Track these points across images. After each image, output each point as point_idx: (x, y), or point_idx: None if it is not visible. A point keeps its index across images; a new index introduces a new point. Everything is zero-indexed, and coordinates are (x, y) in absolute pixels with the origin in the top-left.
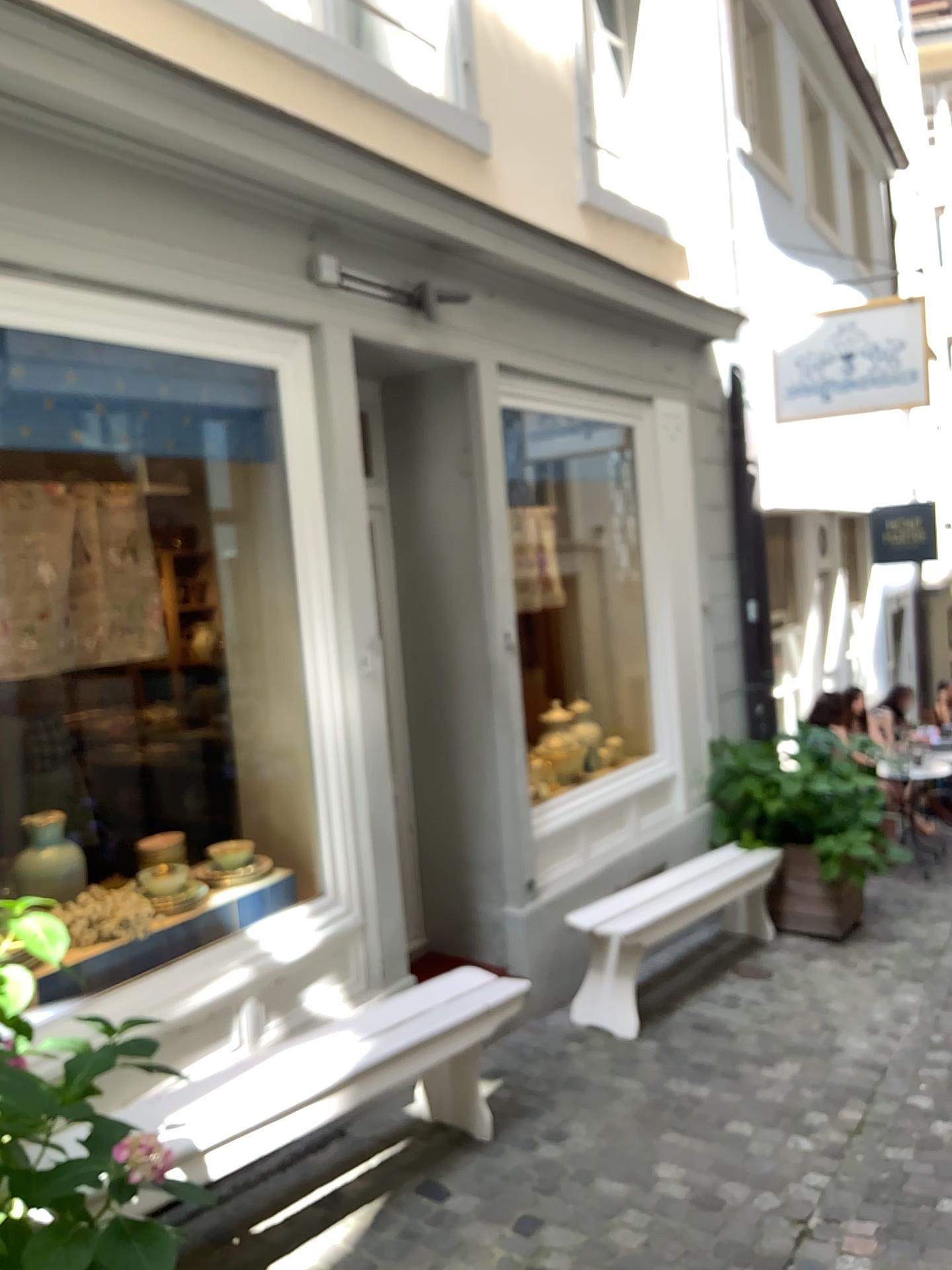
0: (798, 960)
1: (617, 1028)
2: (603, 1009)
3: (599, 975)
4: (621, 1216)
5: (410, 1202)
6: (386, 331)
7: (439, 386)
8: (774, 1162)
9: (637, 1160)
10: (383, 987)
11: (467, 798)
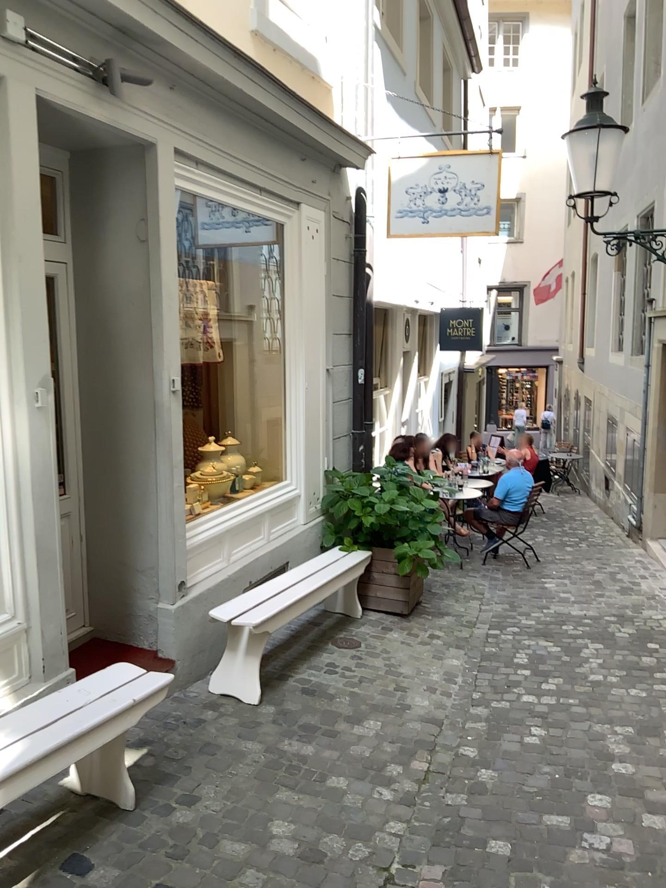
0: (380, 635)
1: (244, 698)
2: (234, 683)
3: (232, 655)
4: (241, 878)
5: (53, 881)
6: (72, 97)
7: (123, 163)
8: (364, 814)
9: (256, 820)
10: (45, 678)
11: (131, 514)
